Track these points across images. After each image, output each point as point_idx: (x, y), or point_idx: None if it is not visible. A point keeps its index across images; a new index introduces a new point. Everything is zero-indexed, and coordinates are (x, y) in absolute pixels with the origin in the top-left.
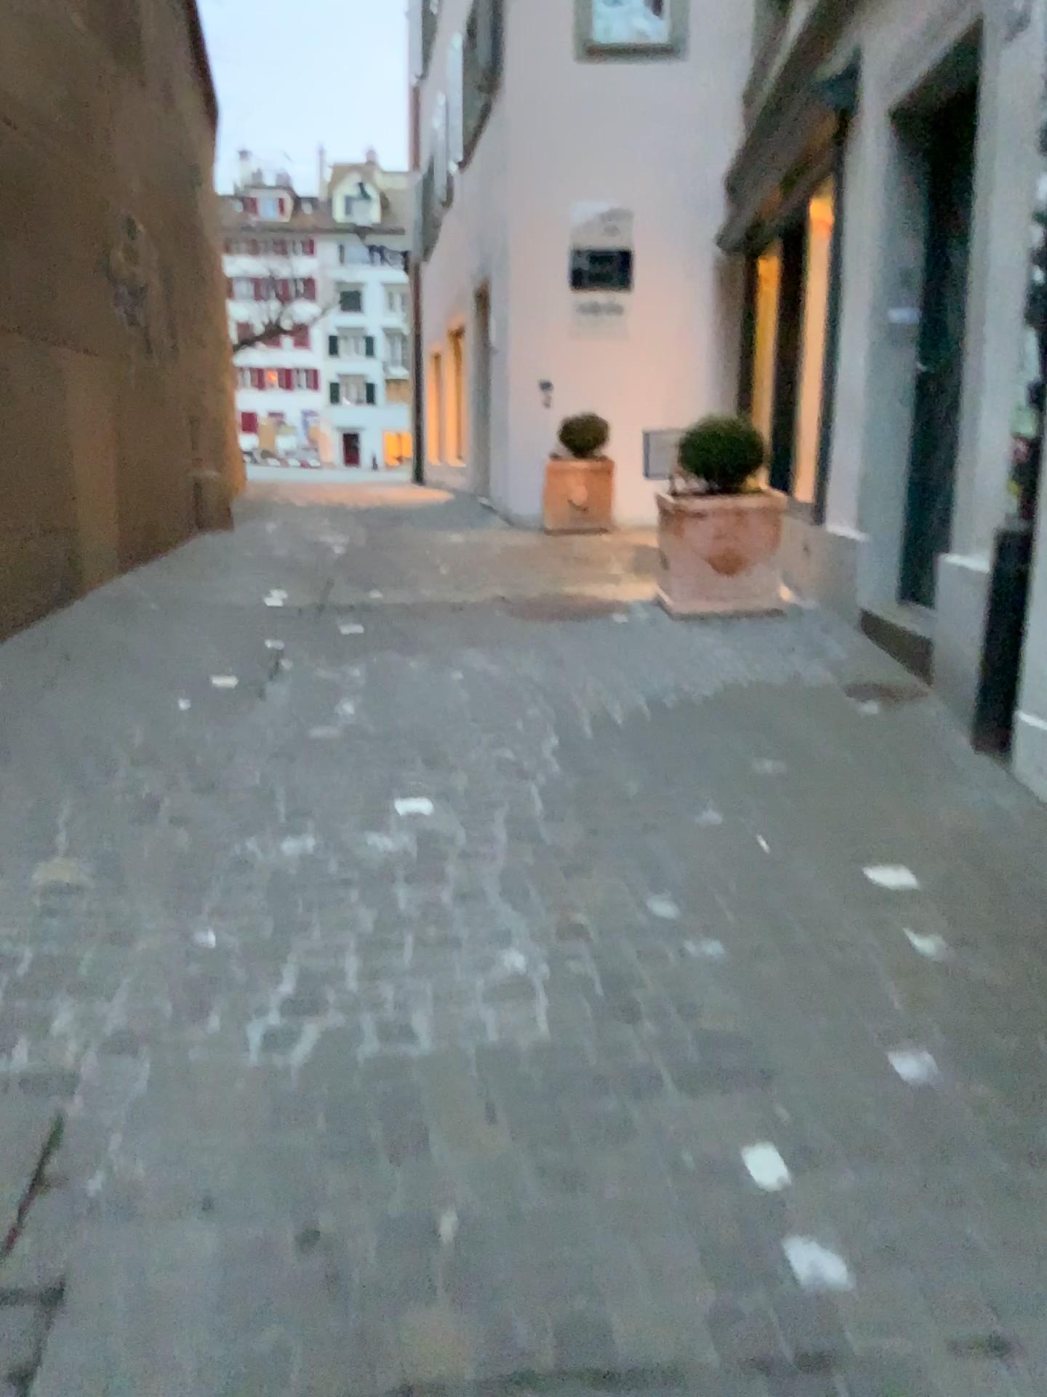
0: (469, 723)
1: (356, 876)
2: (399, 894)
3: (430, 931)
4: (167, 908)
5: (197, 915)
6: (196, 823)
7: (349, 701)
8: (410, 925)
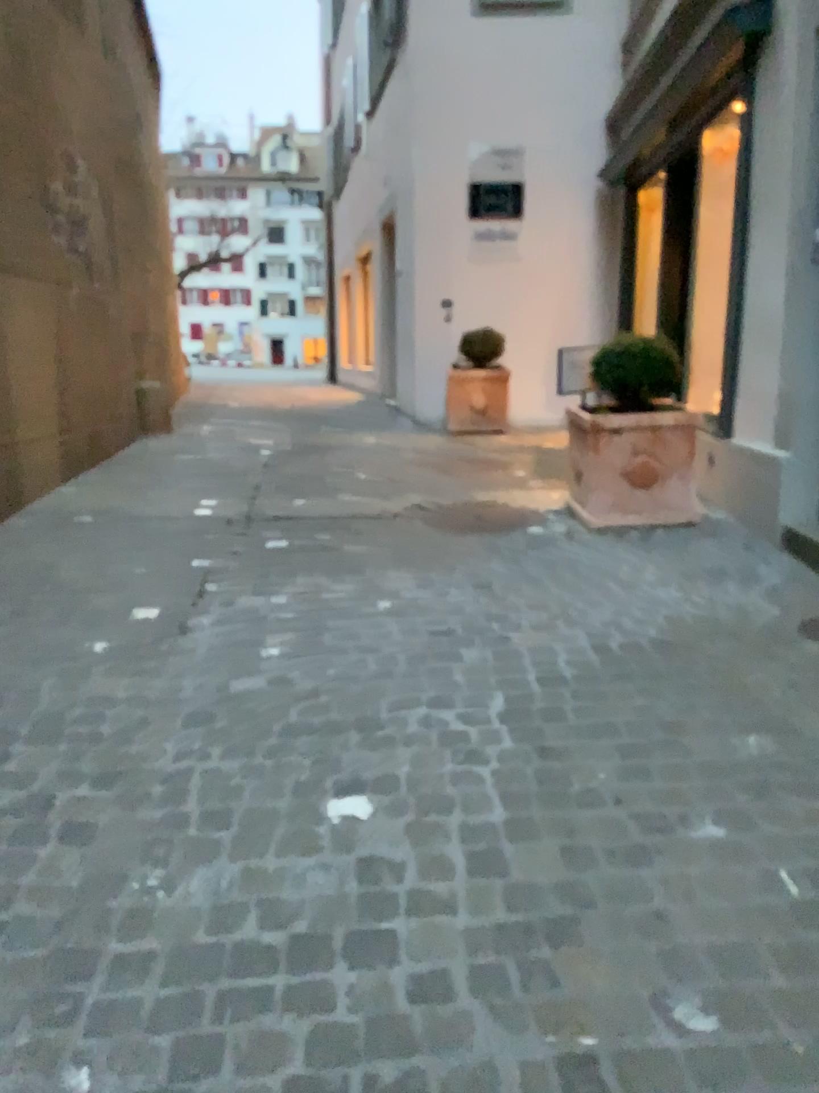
0: (404, 679)
1: (282, 945)
2: (339, 982)
3: (383, 1067)
4: (32, 1017)
5: (70, 1031)
6: (90, 844)
7: (274, 647)
8: (356, 1054)
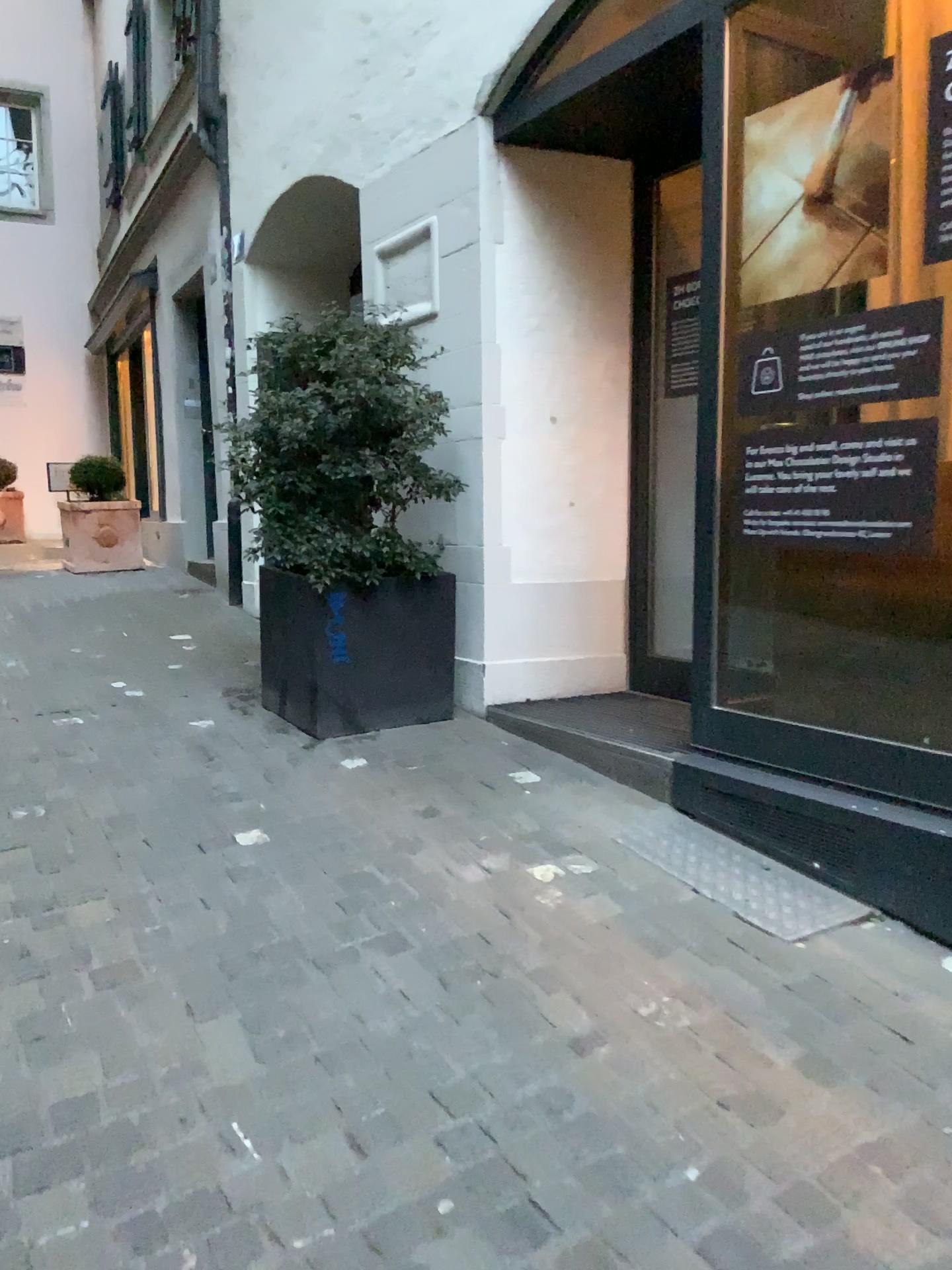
0: None
1: None
2: None
3: None
4: None
5: None
6: None
7: None
8: None
